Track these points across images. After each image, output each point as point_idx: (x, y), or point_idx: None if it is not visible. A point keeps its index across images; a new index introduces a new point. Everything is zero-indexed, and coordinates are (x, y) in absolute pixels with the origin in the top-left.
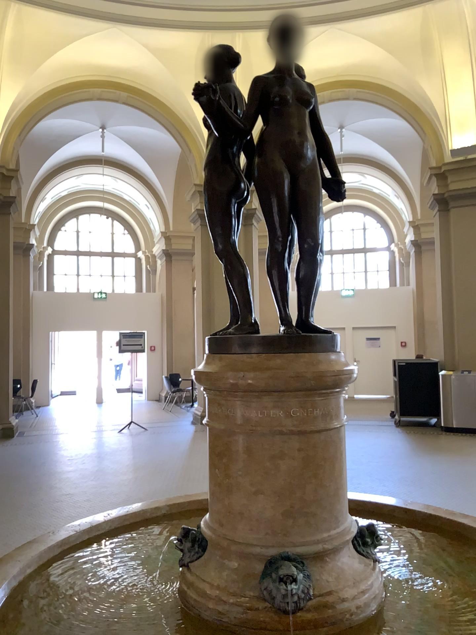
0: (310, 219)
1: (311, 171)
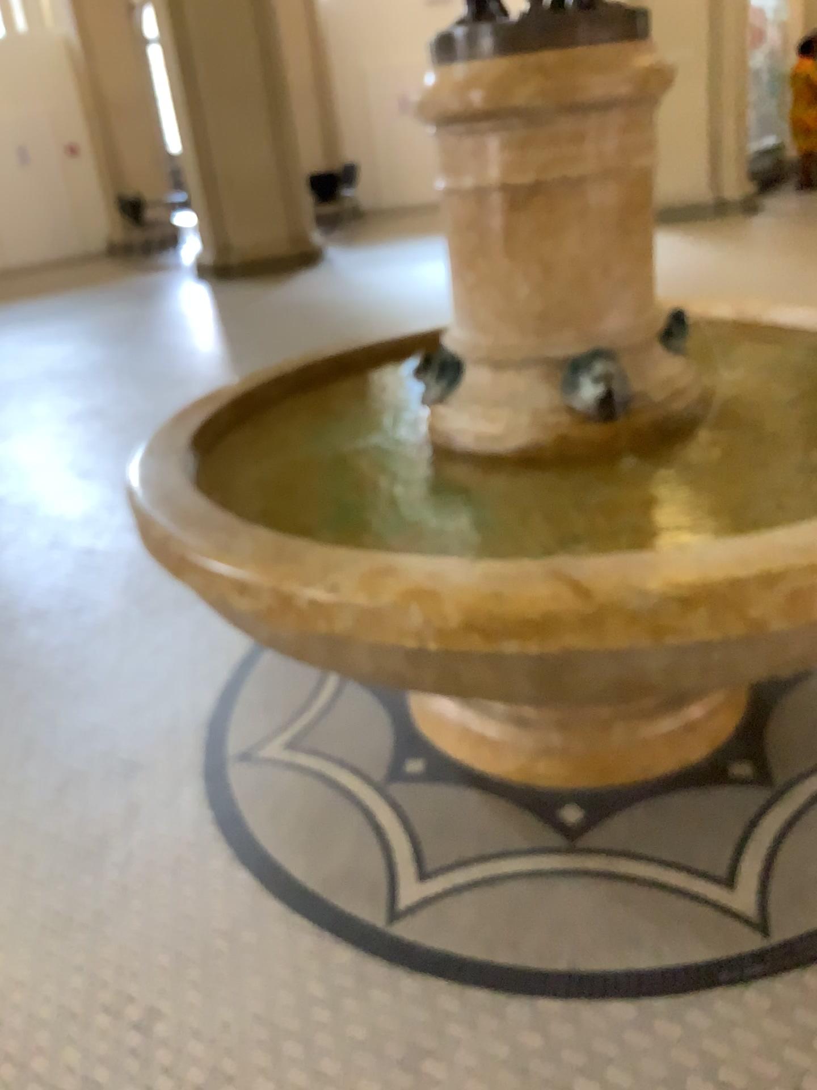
0: None
1: None
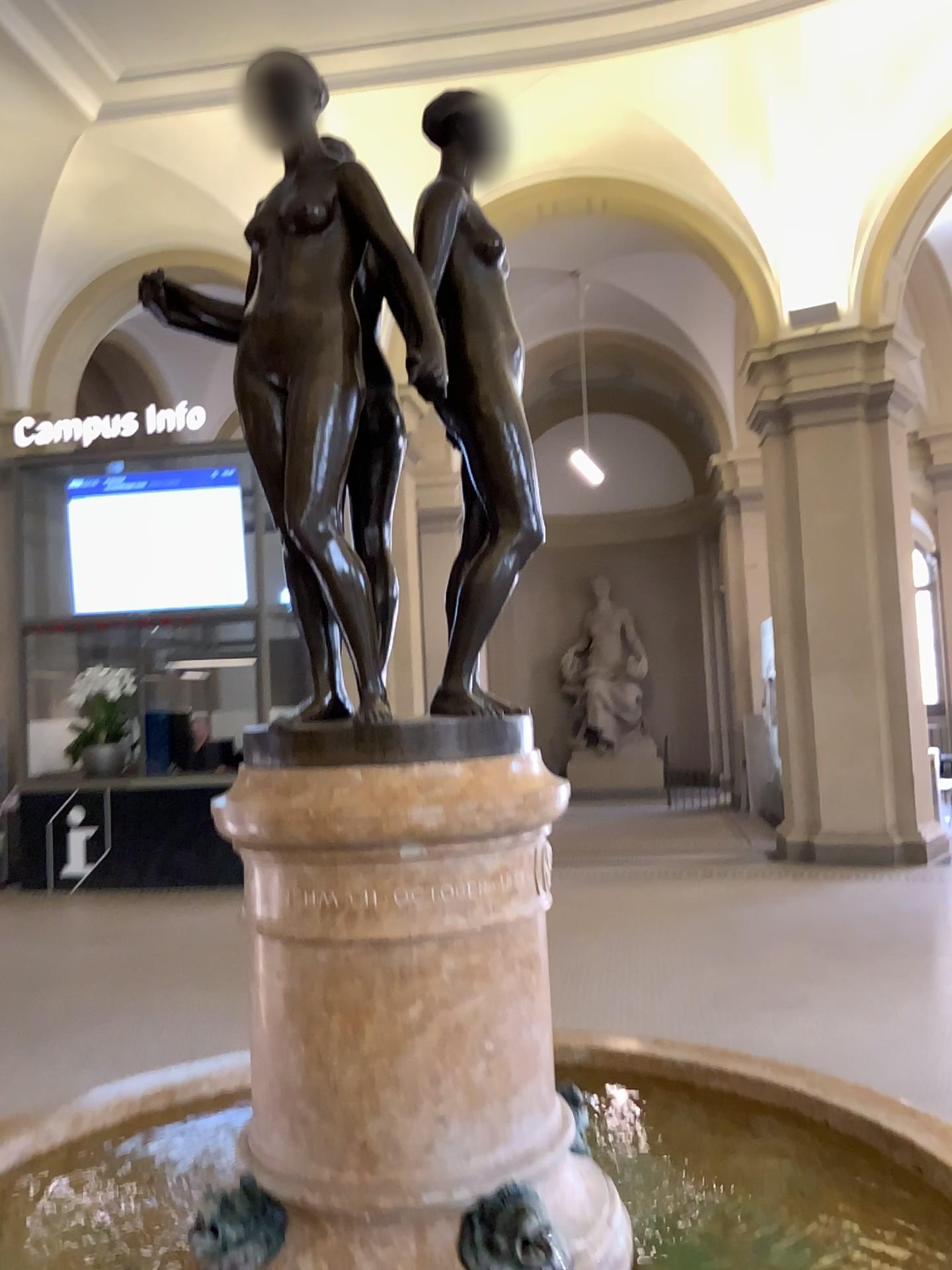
0: (292, 466)
1: (306, 356)
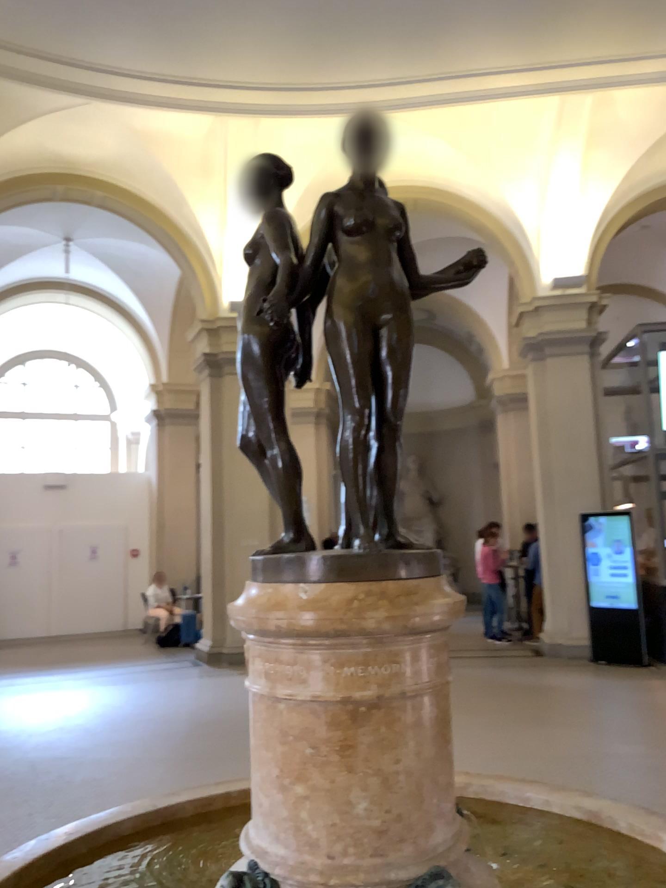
0: None
1: None
